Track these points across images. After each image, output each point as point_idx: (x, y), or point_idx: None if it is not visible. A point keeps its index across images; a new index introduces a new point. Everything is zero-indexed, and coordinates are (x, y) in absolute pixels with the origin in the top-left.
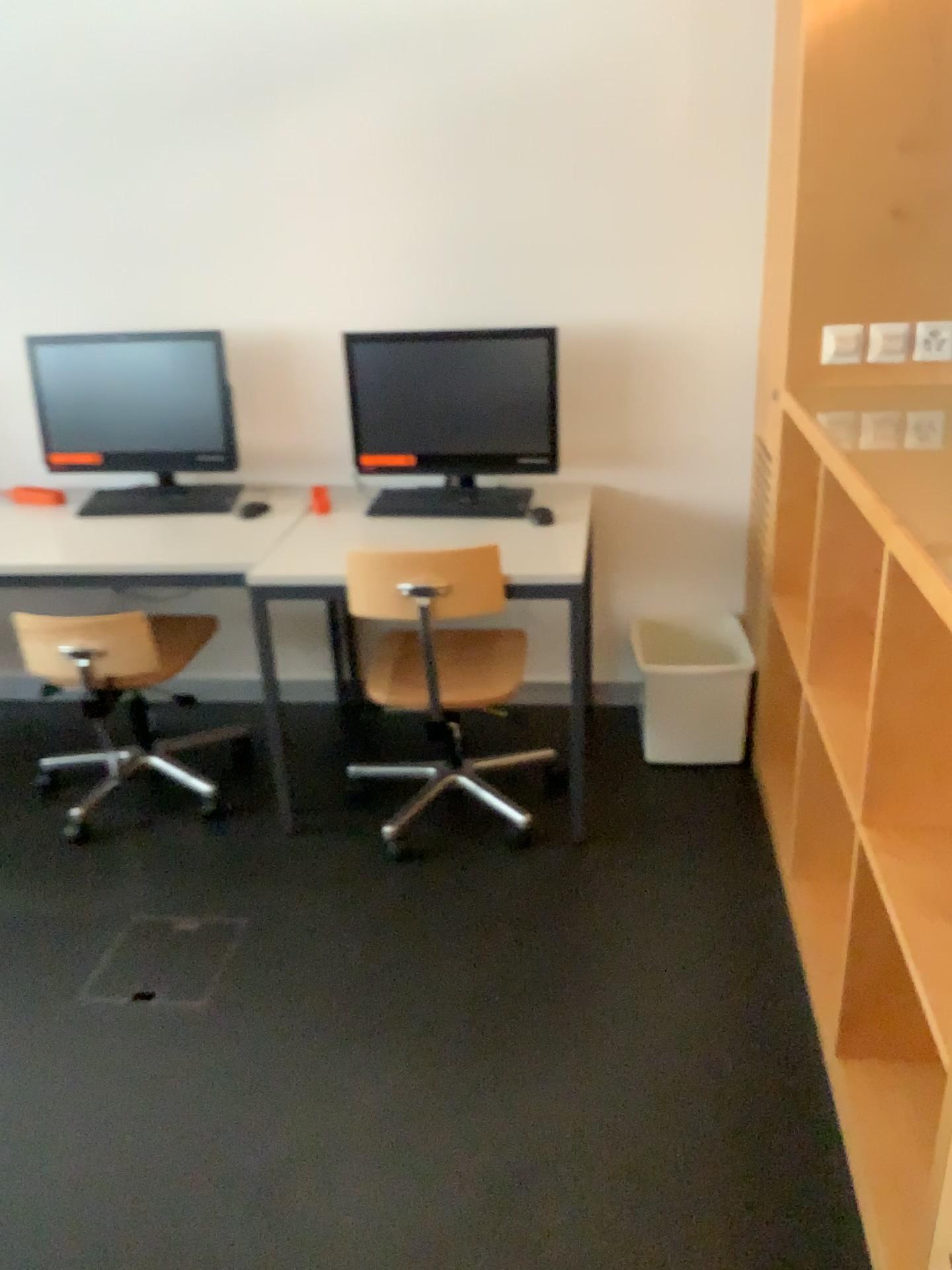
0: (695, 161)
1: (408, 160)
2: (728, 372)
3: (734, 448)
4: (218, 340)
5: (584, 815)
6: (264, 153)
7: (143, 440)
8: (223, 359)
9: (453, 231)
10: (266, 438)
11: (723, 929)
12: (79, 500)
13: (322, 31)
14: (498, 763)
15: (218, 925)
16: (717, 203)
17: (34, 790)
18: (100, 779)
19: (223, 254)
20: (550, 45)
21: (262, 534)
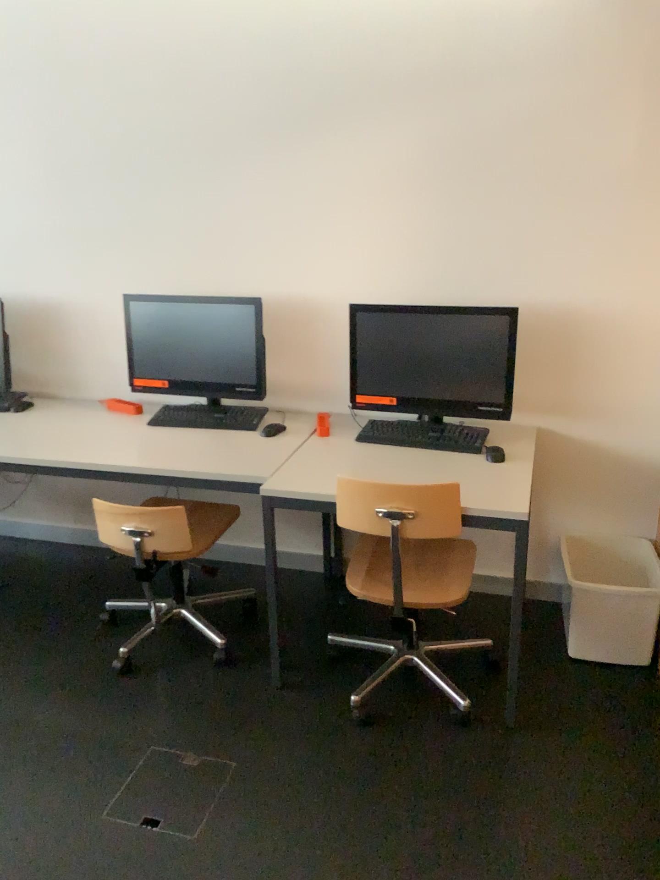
0: (637, 182)
1: (409, 177)
2: (653, 348)
3: (655, 408)
4: (258, 303)
5: (514, 700)
6: (302, 169)
7: (198, 373)
8: (261, 317)
9: (439, 230)
10: (287, 376)
11: (633, 832)
12: (150, 413)
13: (351, 82)
14: (445, 644)
15: (214, 764)
16: (653, 216)
17: (98, 624)
18: (144, 623)
19: (266, 241)
20: (525, 93)
21: (276, 452)
